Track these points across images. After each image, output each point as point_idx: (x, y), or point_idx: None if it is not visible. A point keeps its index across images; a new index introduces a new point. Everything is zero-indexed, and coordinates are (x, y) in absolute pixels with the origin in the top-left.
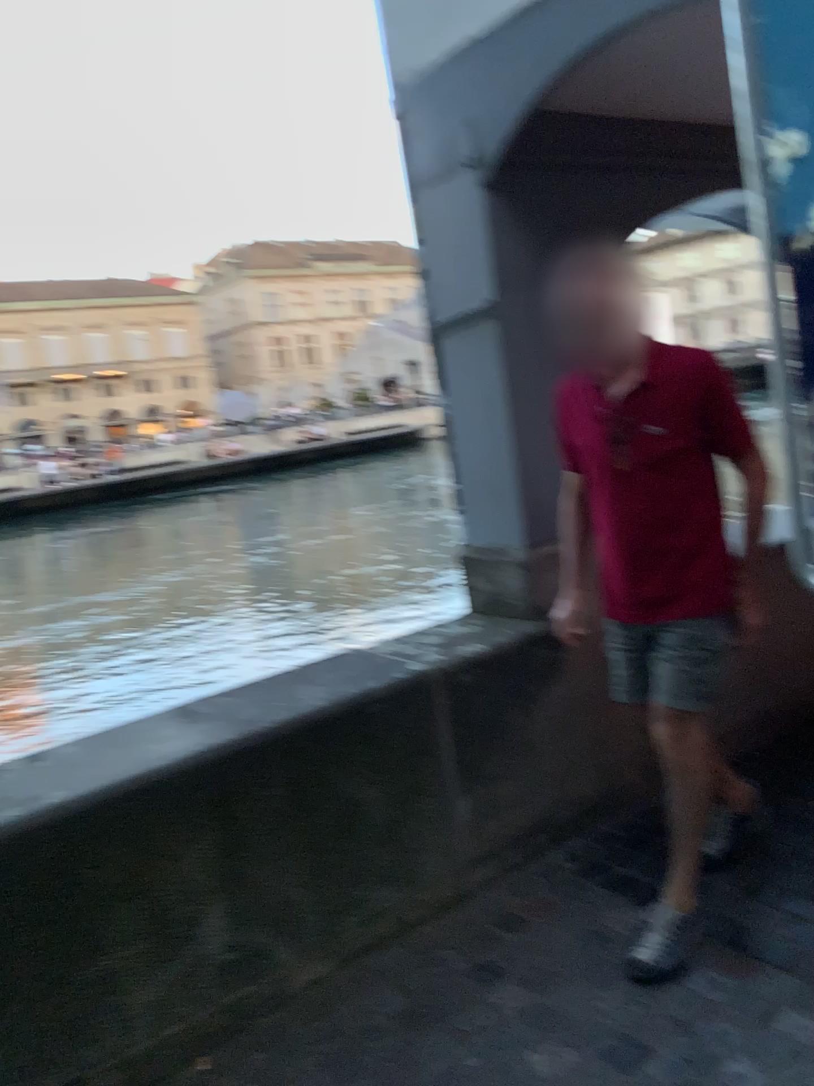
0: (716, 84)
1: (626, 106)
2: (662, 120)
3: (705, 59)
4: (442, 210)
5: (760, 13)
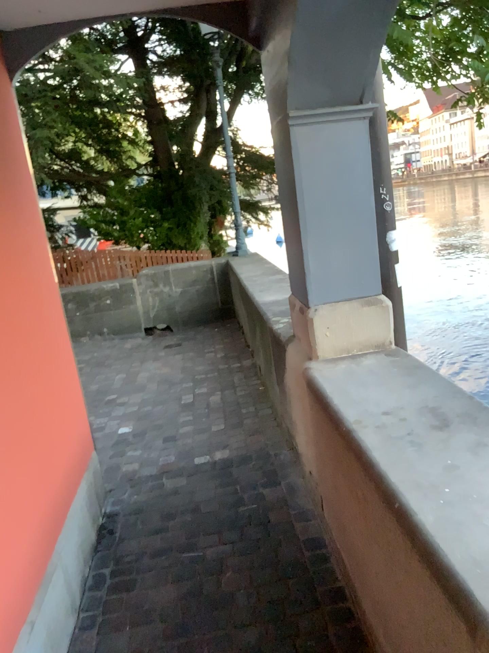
0: None
1: None
2: None
3: None
4: None
5: None
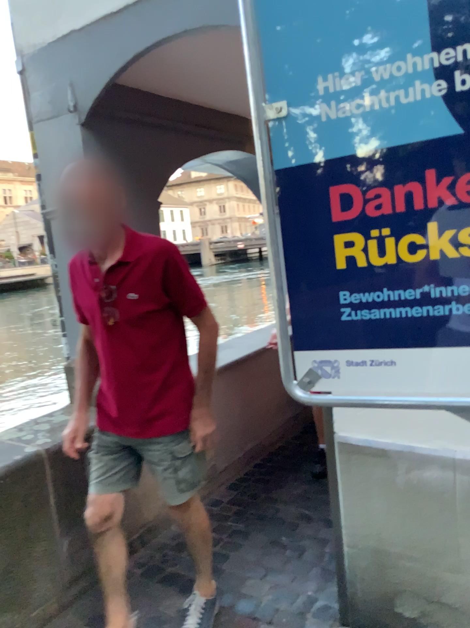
0: (225, 83)
1: (173, 88)
2: (194, 101)
3: (219, 66)
4: (54, 135)
5: (263, 16)
